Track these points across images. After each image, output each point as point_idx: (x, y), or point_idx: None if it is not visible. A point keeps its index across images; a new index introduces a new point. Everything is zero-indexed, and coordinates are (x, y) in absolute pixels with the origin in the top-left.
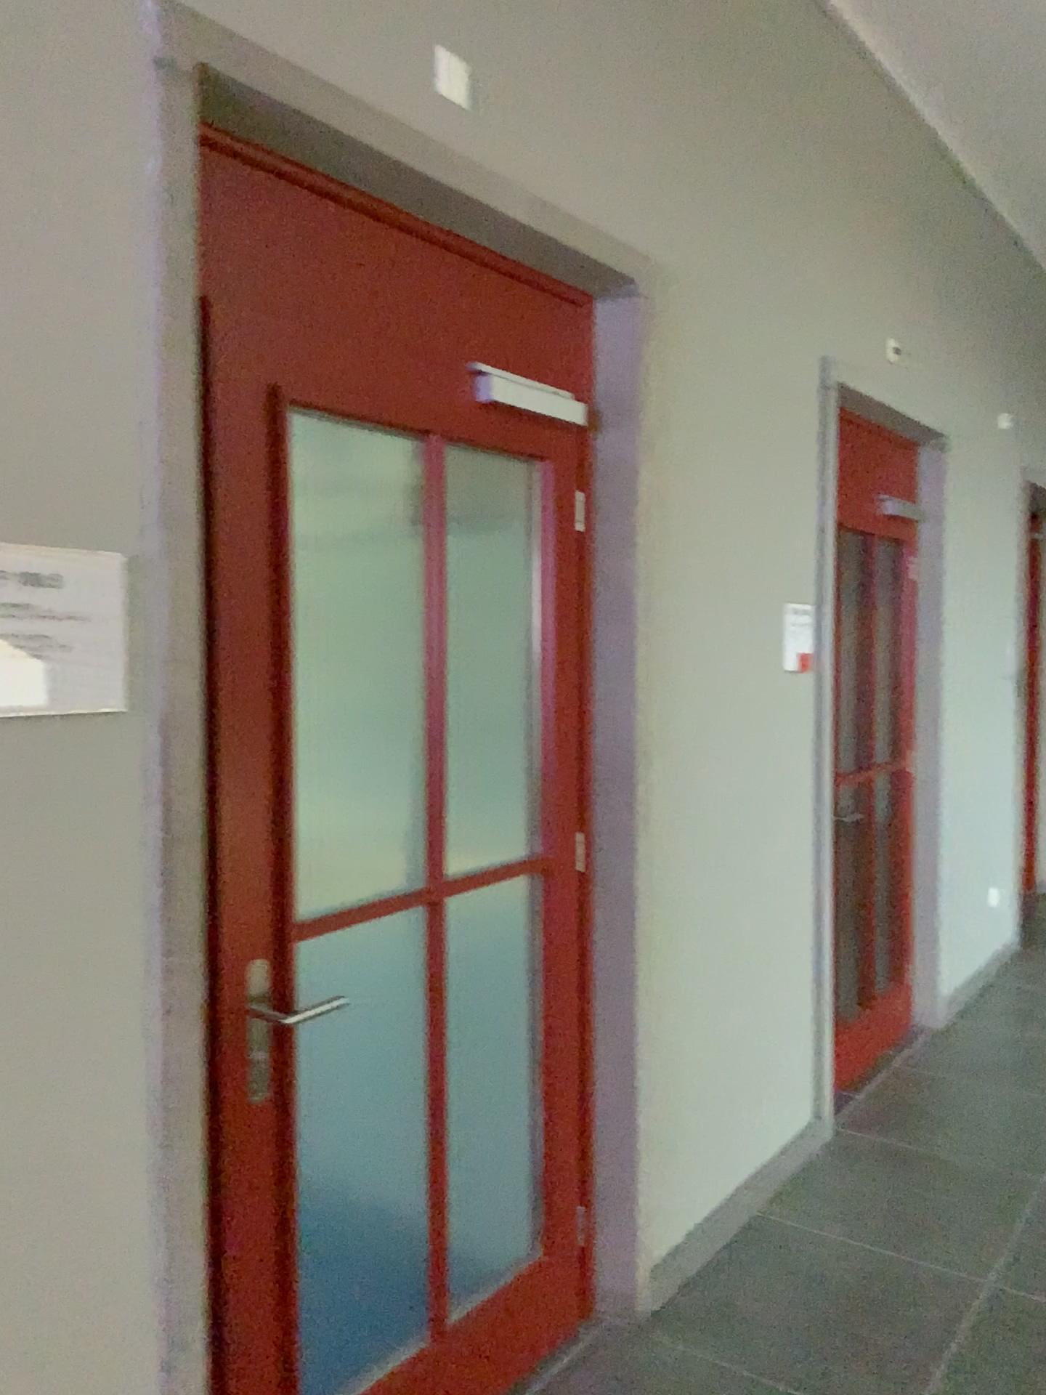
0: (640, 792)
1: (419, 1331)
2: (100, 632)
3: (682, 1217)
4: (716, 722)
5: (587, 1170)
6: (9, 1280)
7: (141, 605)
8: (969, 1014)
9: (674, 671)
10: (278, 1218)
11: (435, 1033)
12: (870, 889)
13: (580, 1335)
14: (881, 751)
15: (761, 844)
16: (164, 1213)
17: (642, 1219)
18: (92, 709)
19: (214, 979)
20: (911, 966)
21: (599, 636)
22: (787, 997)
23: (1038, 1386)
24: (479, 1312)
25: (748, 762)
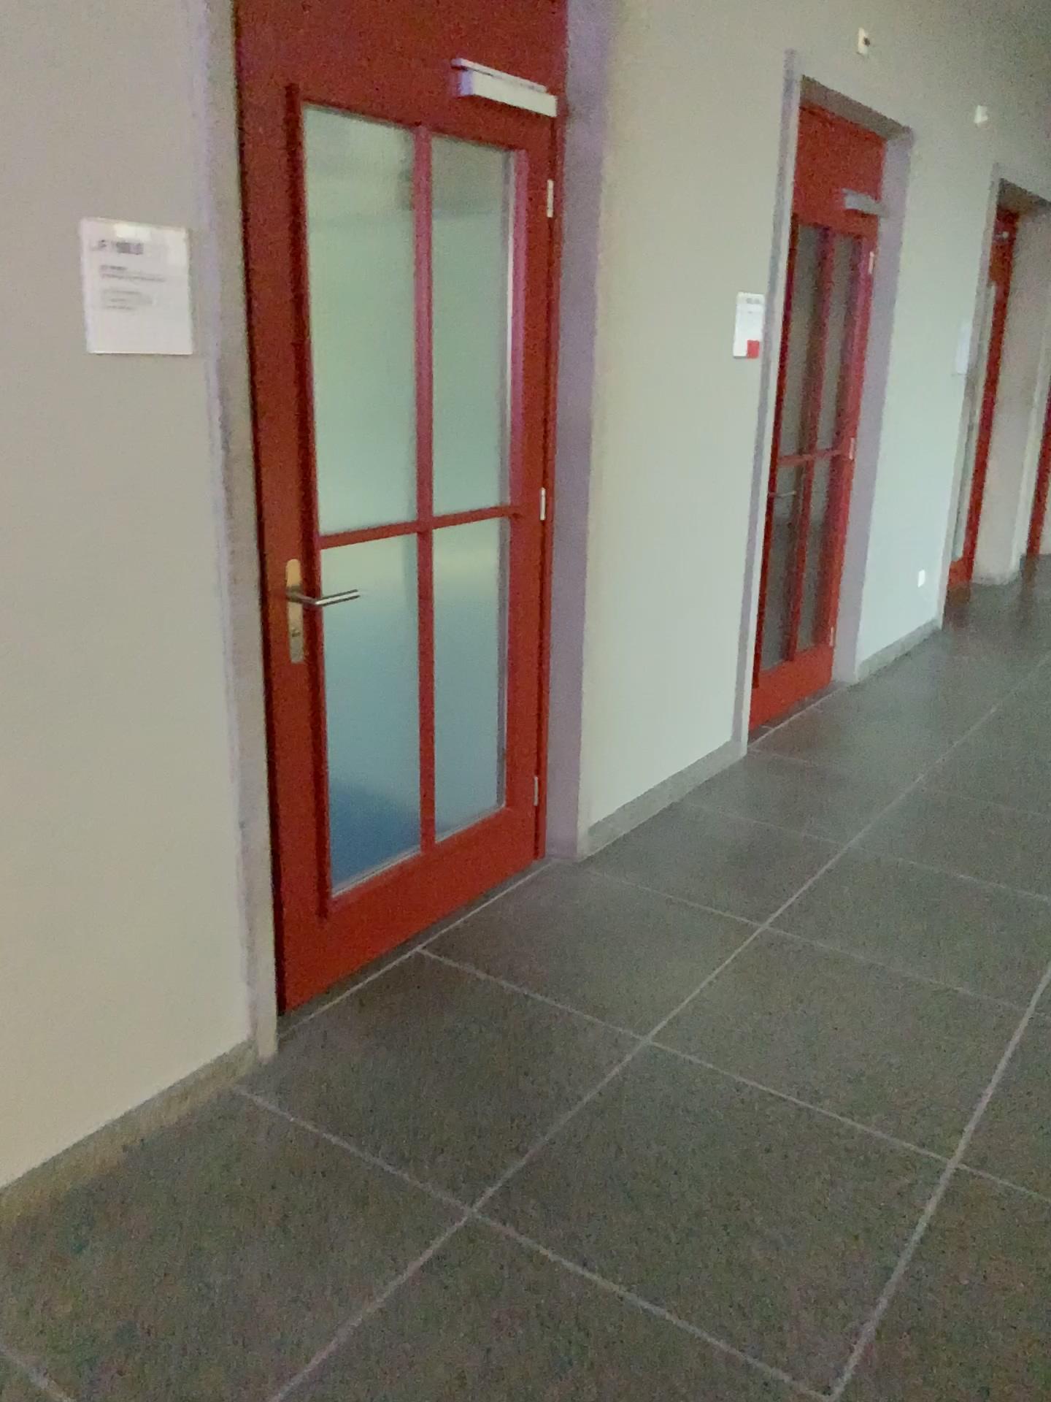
0: (594, 453)
1: (413, 843)
2: (172, 291)
3: (617, 796)
4: (665, 397)
5: (542, 752)
6: (139, 748)
7: (201, 272)
8: (883, 672)
9: (629, 350)
10: (311, 745)
11: (424, 629)
12: (804, 560)
13: (534, 867)
14: (825, 438)
15: (702, 507)
16: (235, 722)
17: (584, 790)
18: (170, 351)
19: (262, 565)
20: (835, 628)
21: (564, 315)
22: (717, 639)
23: (870, 902)
24: (457, 839)
25: (694, 435)
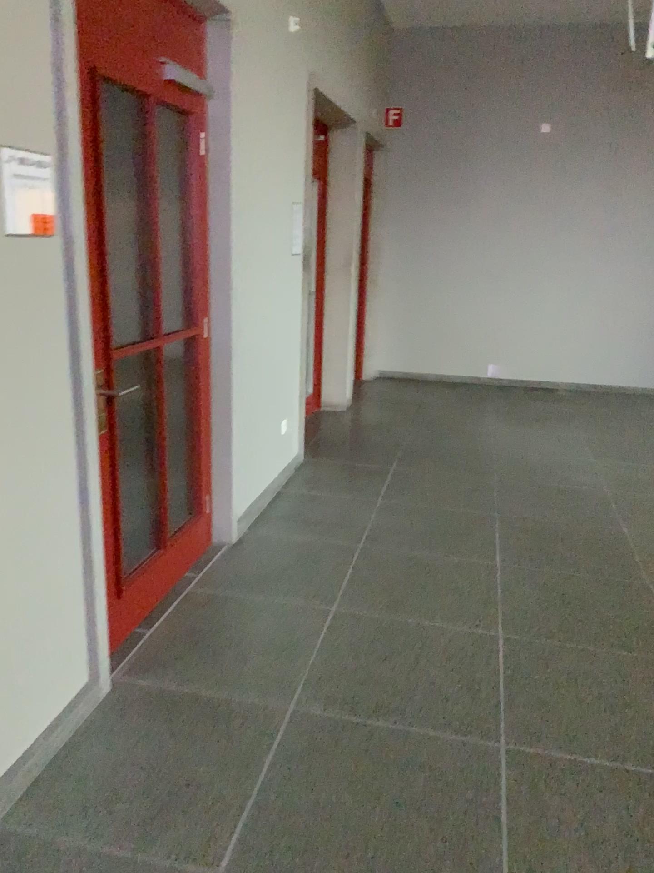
0: None
1: None
2: None
3: None
4: None
5: None
6: None
7: None
8: (256, 528)
9: None
10: None
11: None
12: (165, 442)
13: None
14: (174, 319)
15: None
16: None
17: None
18: None
19: None
20: (207, 499)
21: None
22: (42, 586)
23: None
24: None
25: None
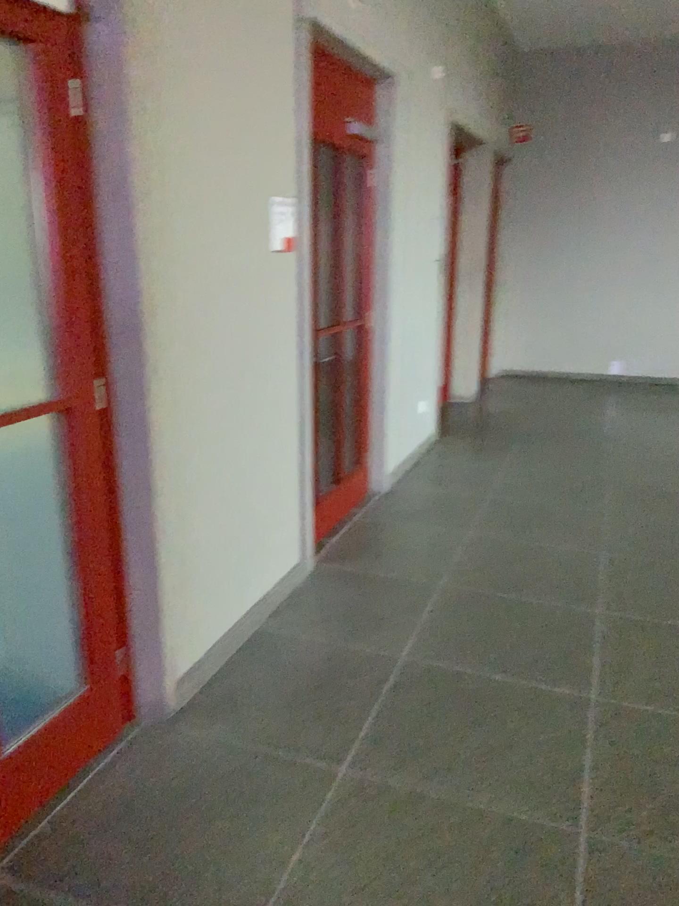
0: (147, 343)
1: None
2: None
3: (201, 642)
4: (214, 287)
5: (123, 623)
6: None
7: None
8: (405, 481)
9: (173, 245)
10: None
11: None
12: (341, 405)
13: (123, 733)
14: (349, 311)
15: (256, 379)
16: None
17: (167, 651)
18: None
19: None
20: (368, 454)
21: (102, 213)
22: (278, 484)
23: (427, 721)
24: (34, 737)
25: (243, 318)
